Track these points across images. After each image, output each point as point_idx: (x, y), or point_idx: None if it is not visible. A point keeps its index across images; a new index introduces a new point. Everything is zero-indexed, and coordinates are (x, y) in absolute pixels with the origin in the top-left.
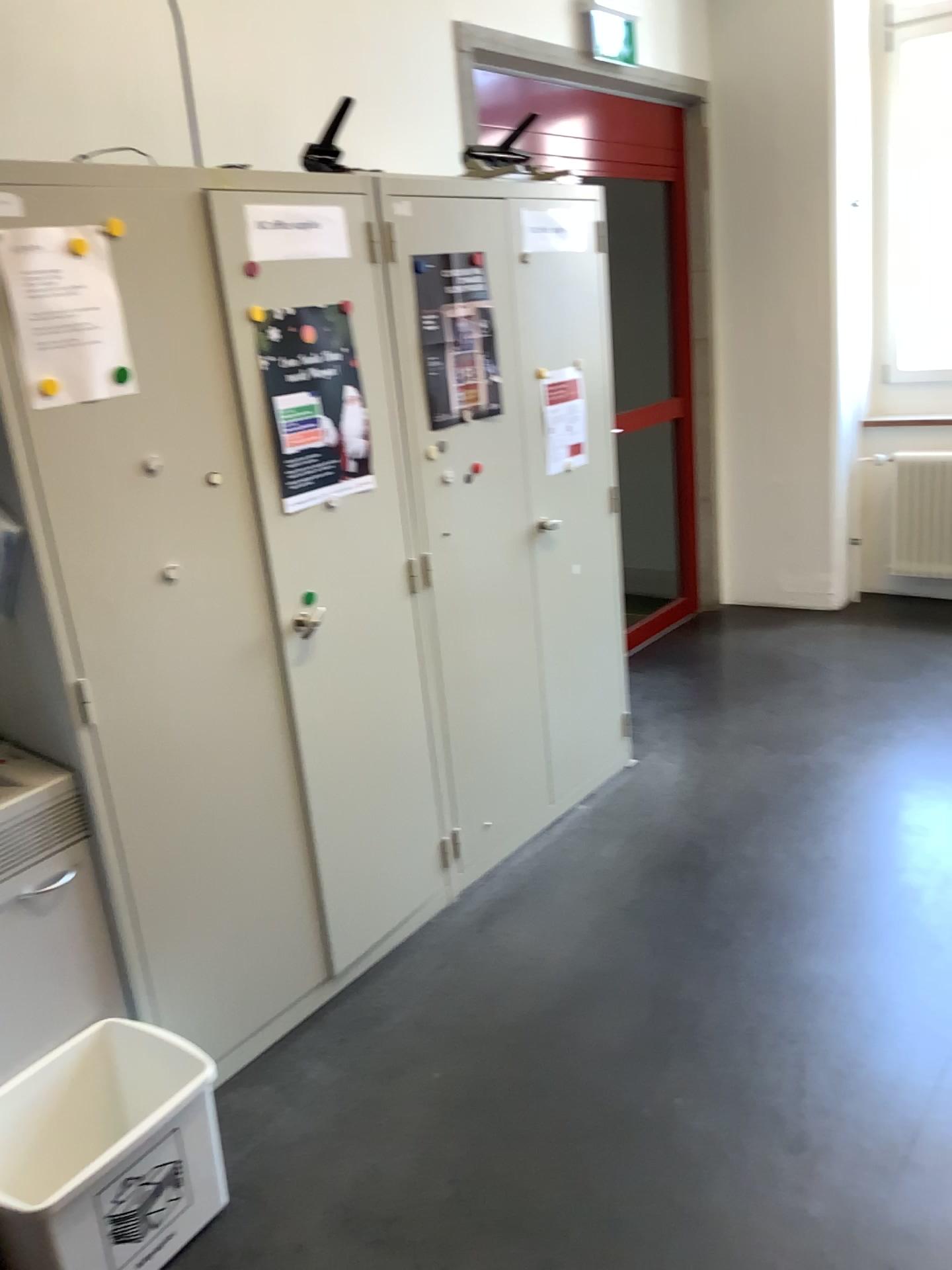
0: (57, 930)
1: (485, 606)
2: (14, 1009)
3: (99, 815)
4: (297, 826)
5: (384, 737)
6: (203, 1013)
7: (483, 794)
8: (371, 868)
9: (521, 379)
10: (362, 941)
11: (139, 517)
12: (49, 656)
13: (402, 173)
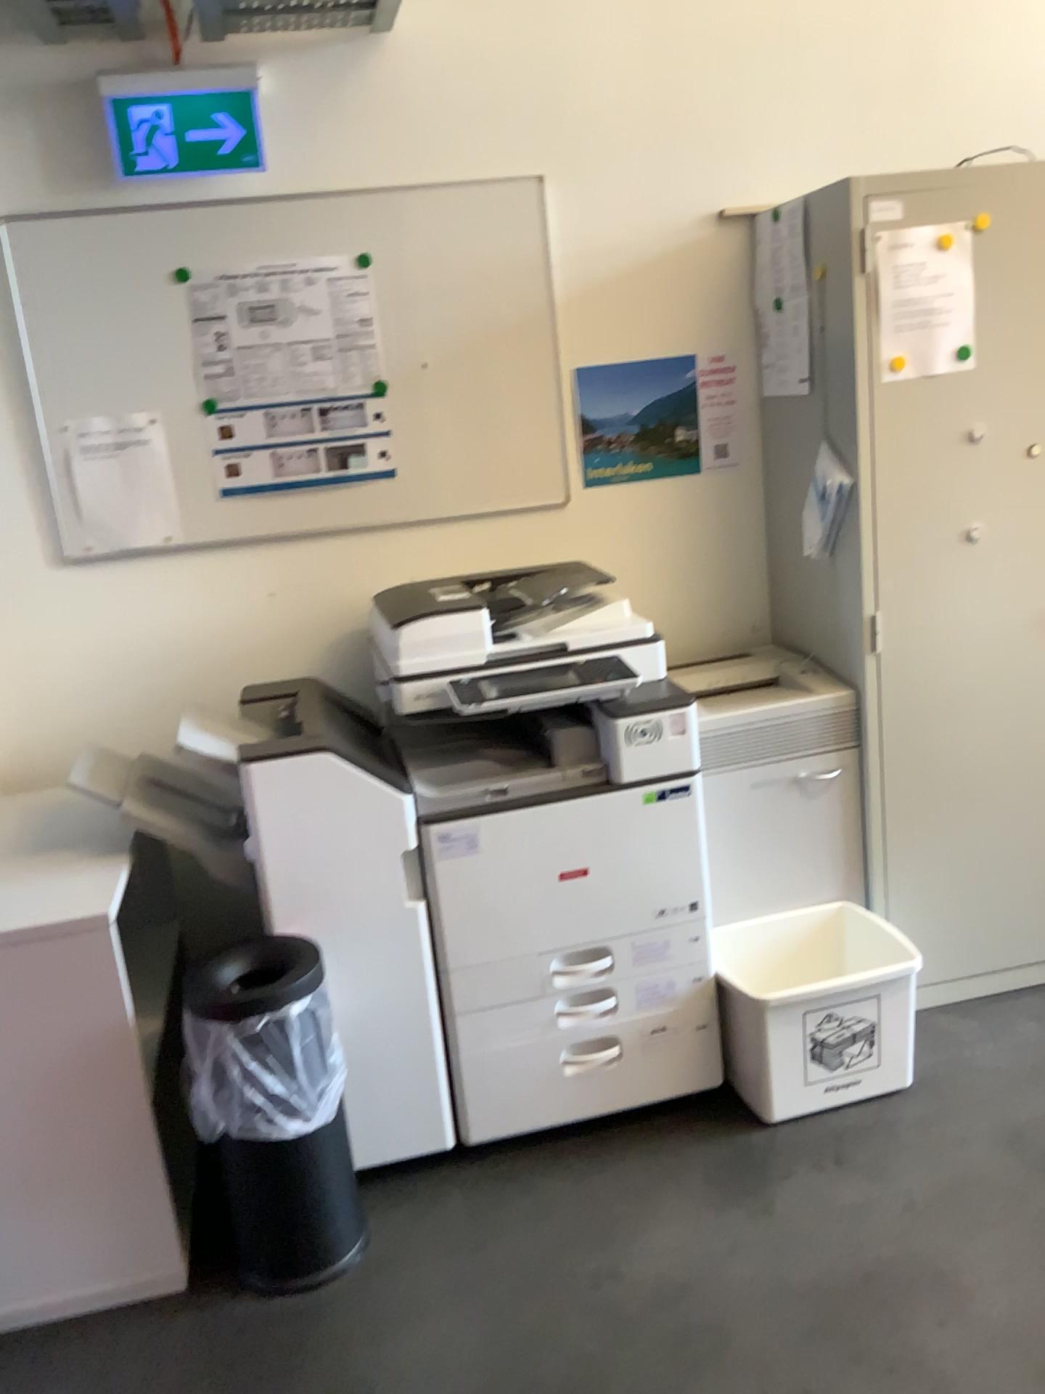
0: (819, 813)
1: None
2: (776, 862)
3: (870, 730)
4: None
5: None
6: (929, 933)
7: None
8: None
9: None
10: None
11: (952, 480)
12: (854, 588)
13: None
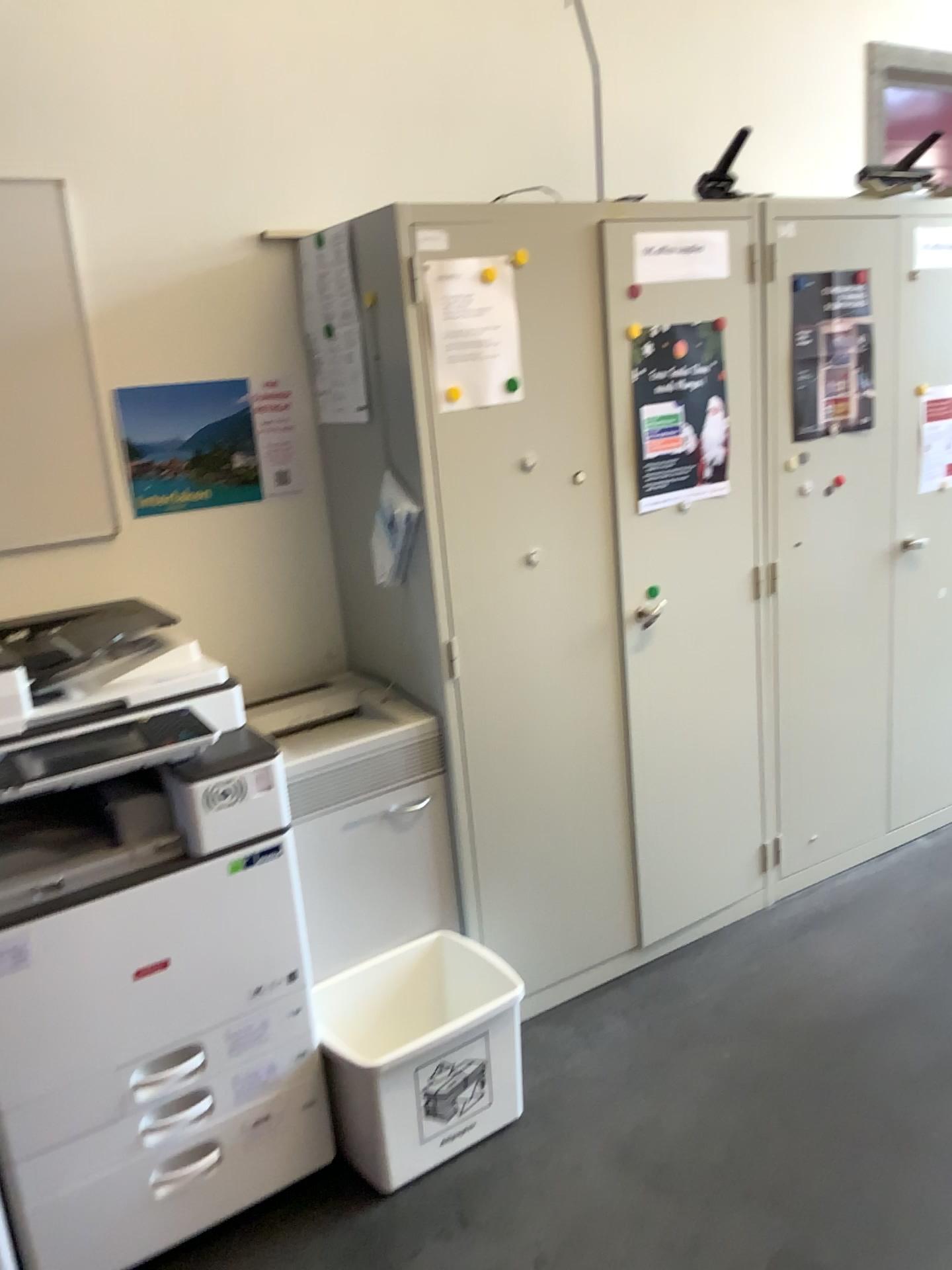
0: (411, 847)
1: (833, 620)
2: (371, 905)
3: (454, 757)
4: (623, 800)
5: (715, 732)
6: (522, 949)
7: (811, 806)
8: (689, 853)
9: (895, 397)
10: (673, 921)
11: (513, 505)
12: (429, 616)
13: (795, 194)
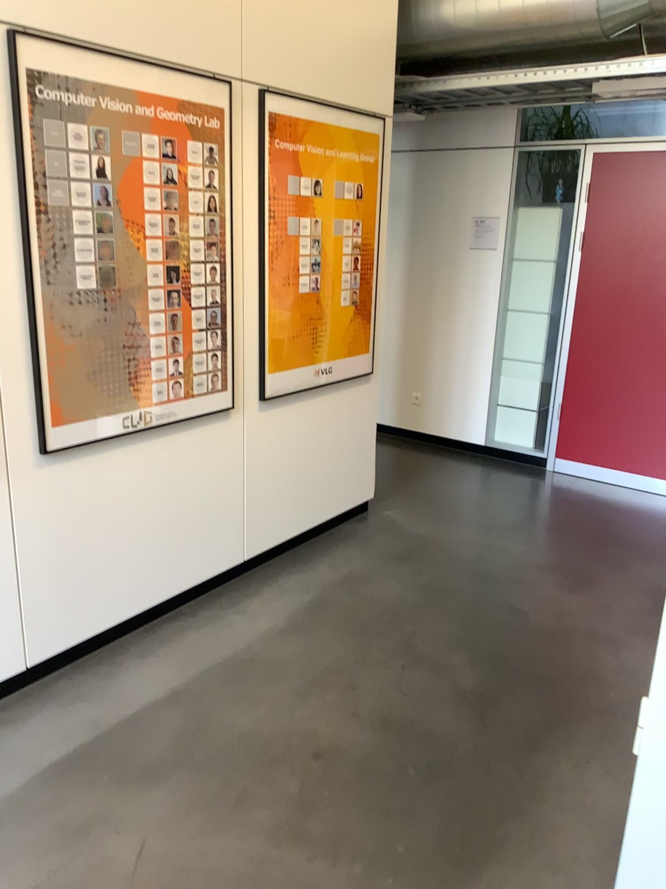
0: None
1: None
2: None
3: None
4: None
5: None
6: None
7: None
8: None
9: None
10: None
11: None
12: None
13: None
